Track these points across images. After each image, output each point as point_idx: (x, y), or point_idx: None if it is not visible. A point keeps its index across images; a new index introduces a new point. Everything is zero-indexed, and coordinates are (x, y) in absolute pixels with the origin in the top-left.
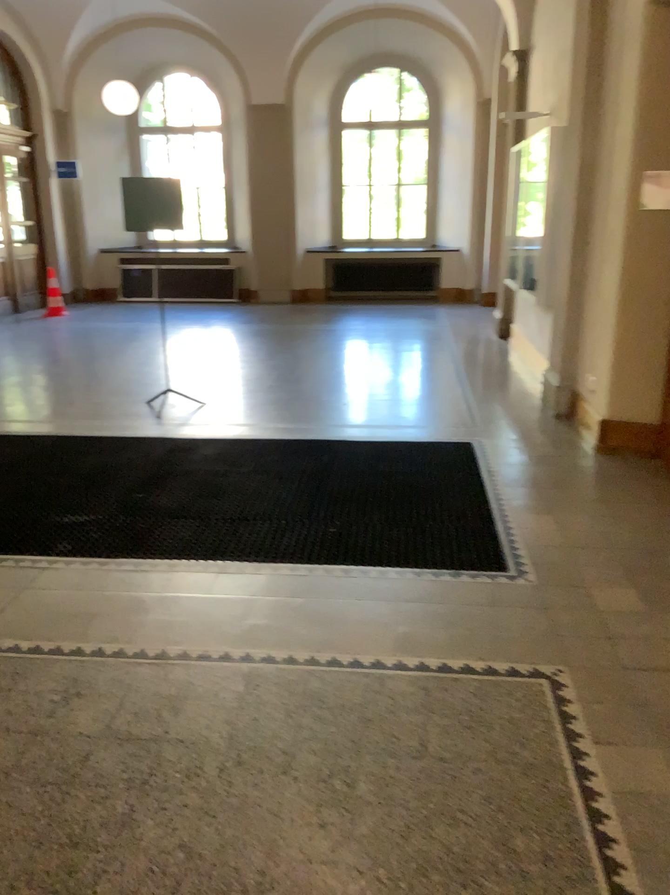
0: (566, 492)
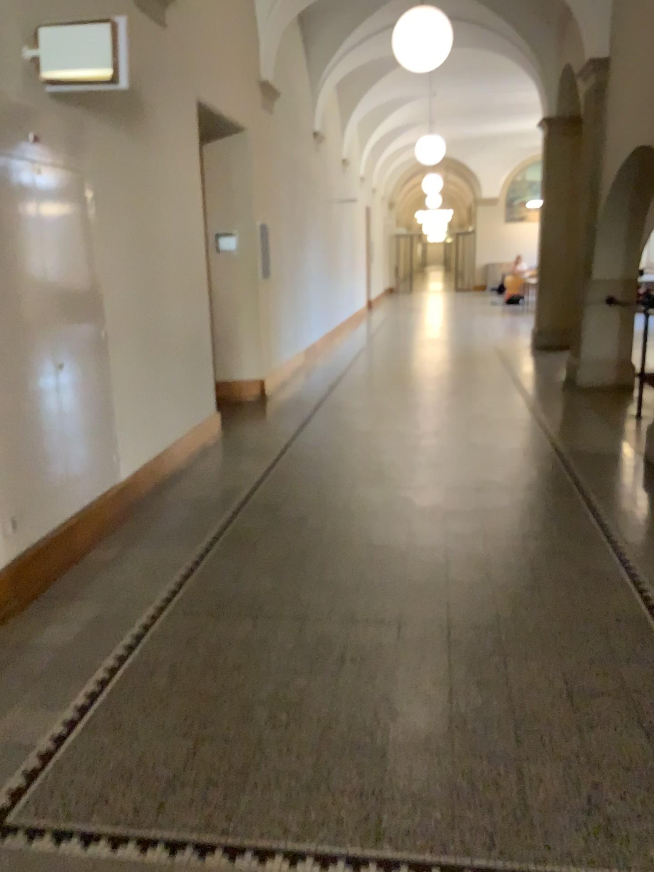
0: None
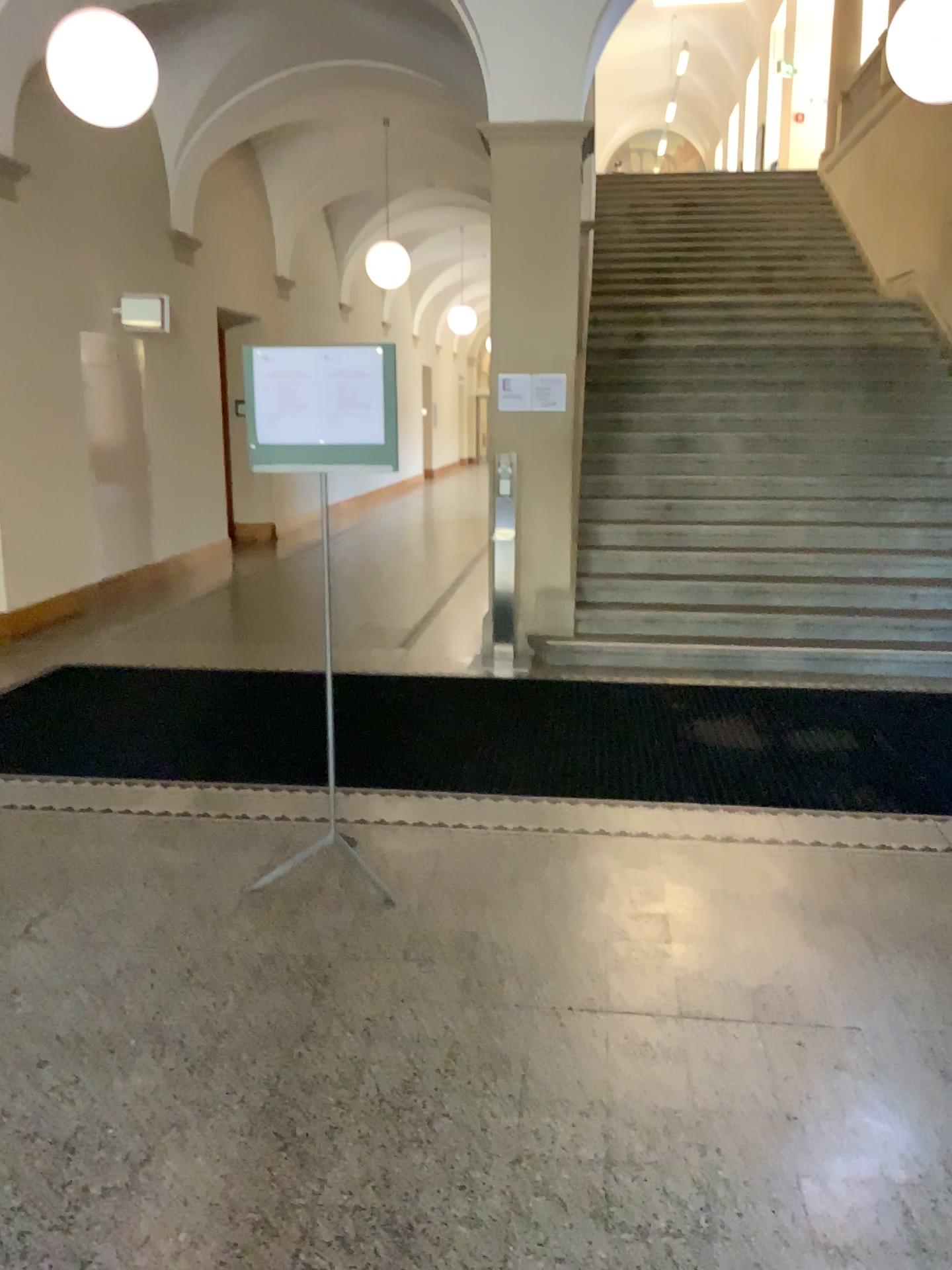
0: None
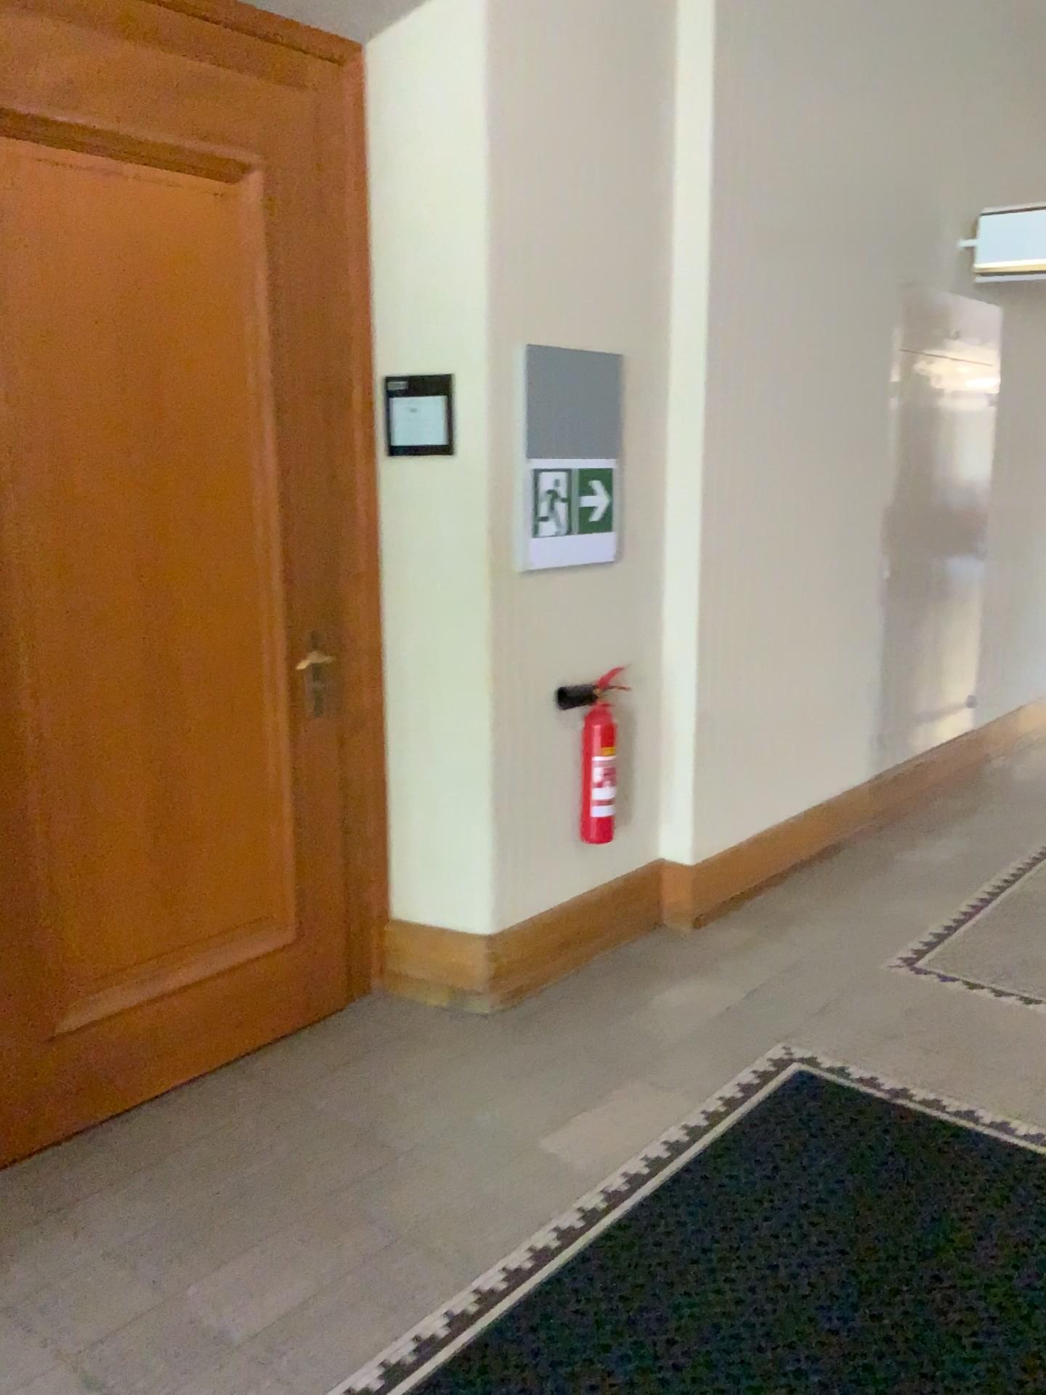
0: (380, 1187)
